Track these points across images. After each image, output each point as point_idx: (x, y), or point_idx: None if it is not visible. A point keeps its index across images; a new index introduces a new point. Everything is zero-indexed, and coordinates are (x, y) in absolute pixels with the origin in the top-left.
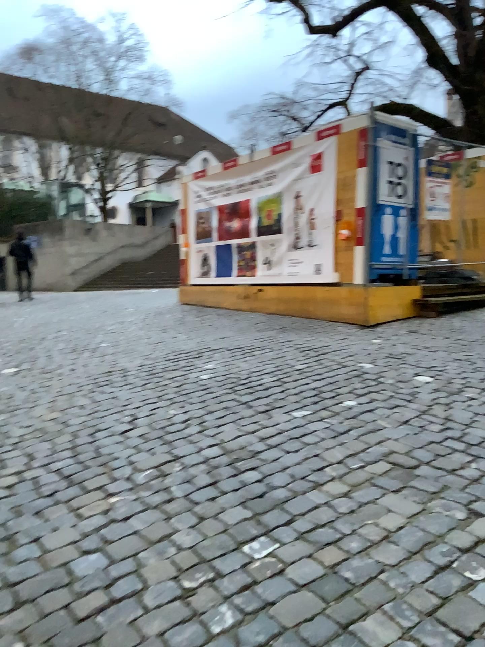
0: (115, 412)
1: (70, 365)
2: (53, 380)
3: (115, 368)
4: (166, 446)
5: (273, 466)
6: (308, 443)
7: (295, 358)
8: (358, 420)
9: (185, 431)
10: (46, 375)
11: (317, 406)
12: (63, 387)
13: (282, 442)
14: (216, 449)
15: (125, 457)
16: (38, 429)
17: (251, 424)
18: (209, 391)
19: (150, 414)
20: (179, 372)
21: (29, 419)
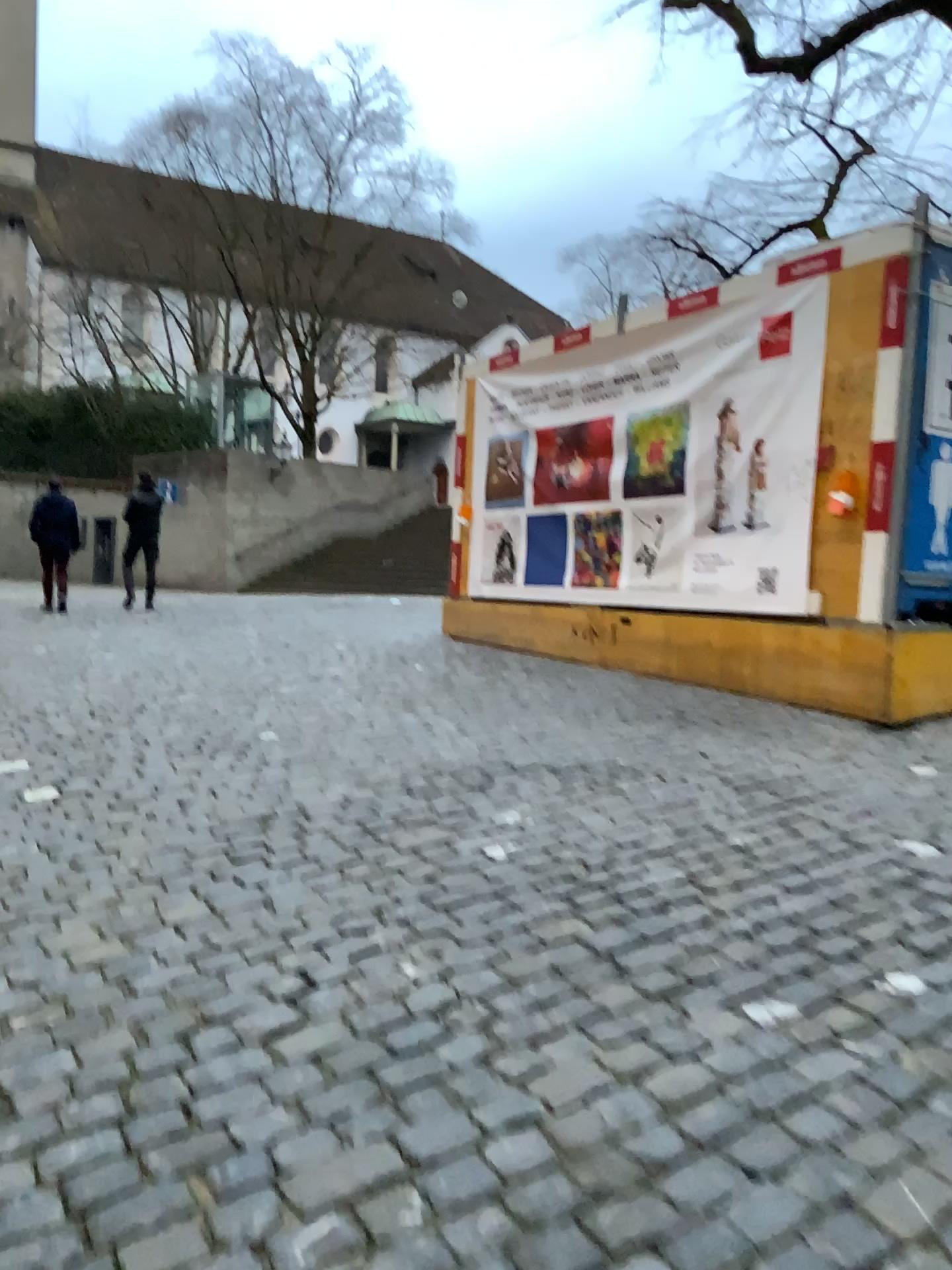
0: (261, 956)
1: (180, 790)
2: (130, 834)
3: (283, 807)
4: (387, 1106)
5: (715, 1239)
6: (812, 1141)
7: (727, 812)
8: (946, 1053)
9: (443, 1049)
10: (116, 816)
11: (813, 987)
12: (149, 860)
13: (730, 1129)
14: (530, 1136)
15: (262, 1146)
16: (53, 999)
17: (629, 1036)
18: (510, 901)
19: (353, 971)
20: (435, 834)
21: (40, 959)
